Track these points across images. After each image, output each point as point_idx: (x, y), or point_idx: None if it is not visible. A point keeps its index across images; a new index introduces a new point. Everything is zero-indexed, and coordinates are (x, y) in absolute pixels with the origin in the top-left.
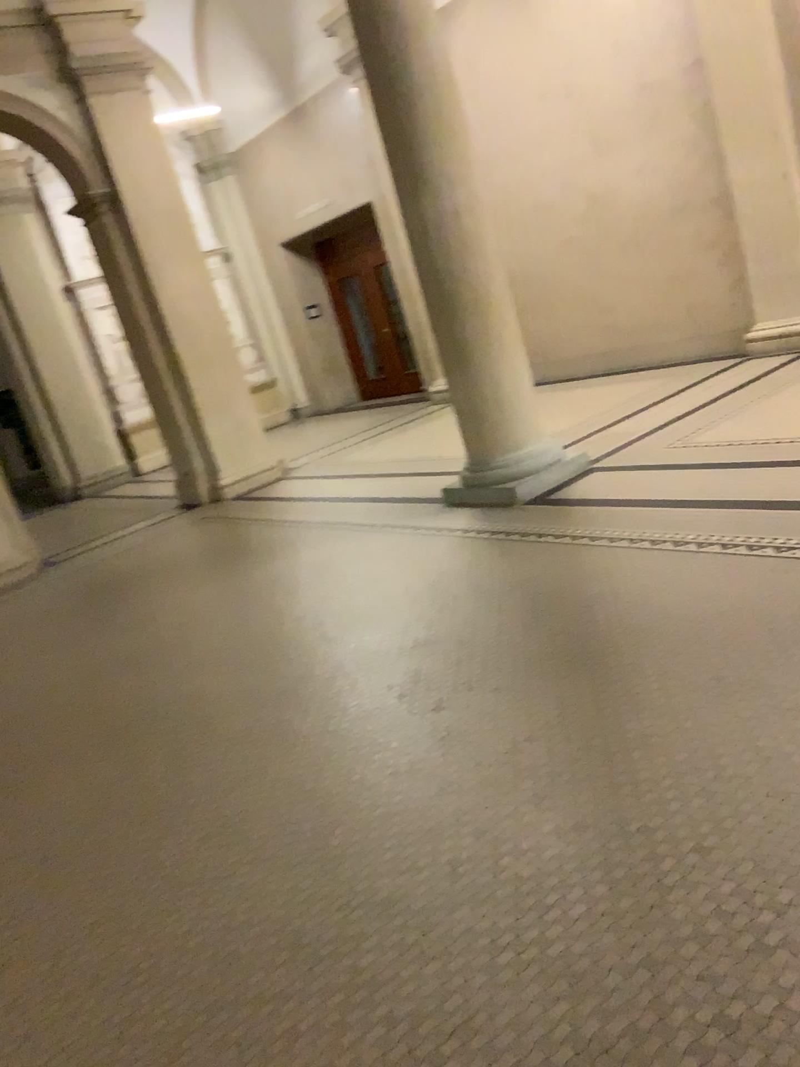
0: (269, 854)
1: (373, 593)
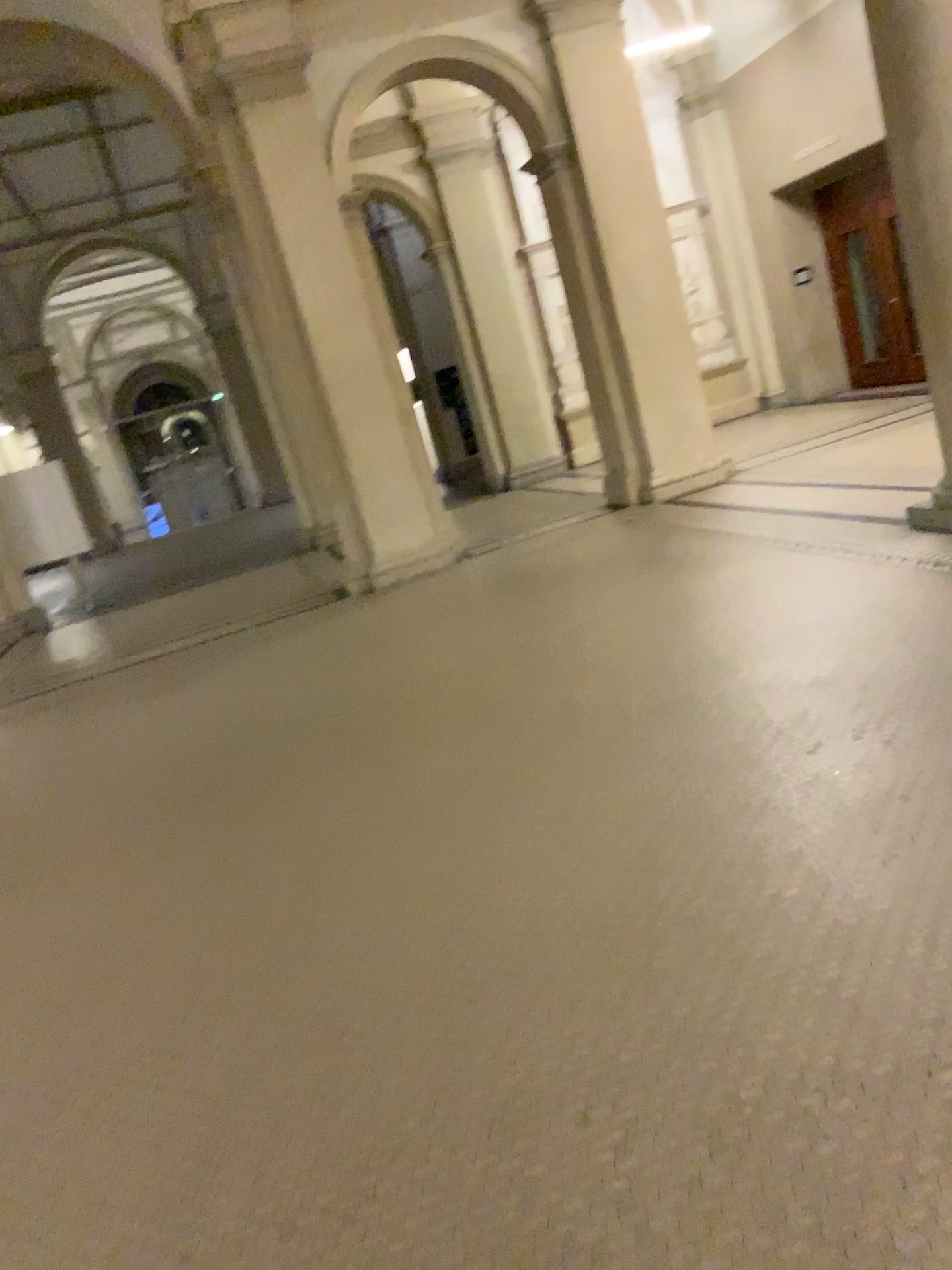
0: (605, 861)
1: (790, 622)
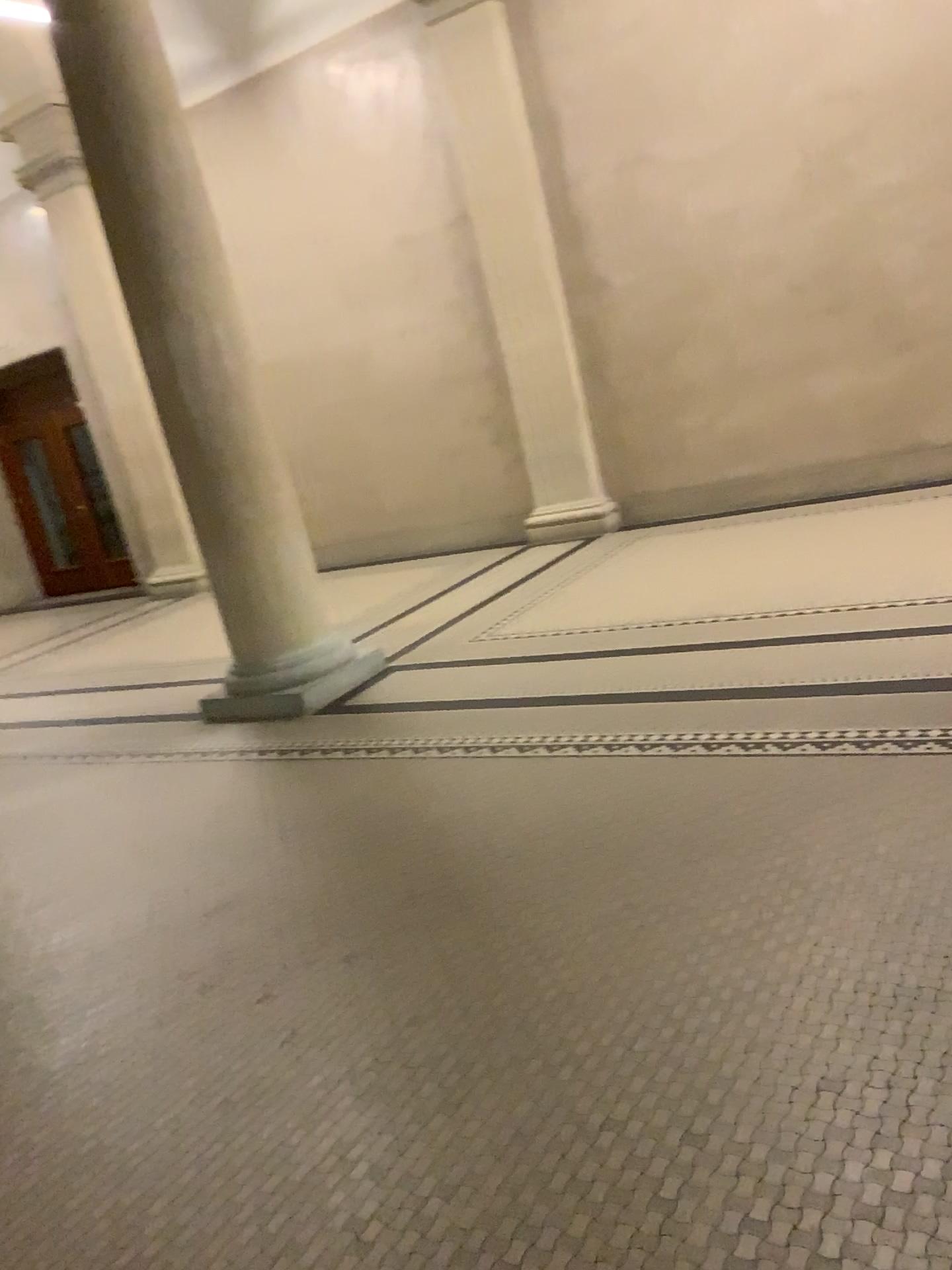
0: None
1: (138, 852)
